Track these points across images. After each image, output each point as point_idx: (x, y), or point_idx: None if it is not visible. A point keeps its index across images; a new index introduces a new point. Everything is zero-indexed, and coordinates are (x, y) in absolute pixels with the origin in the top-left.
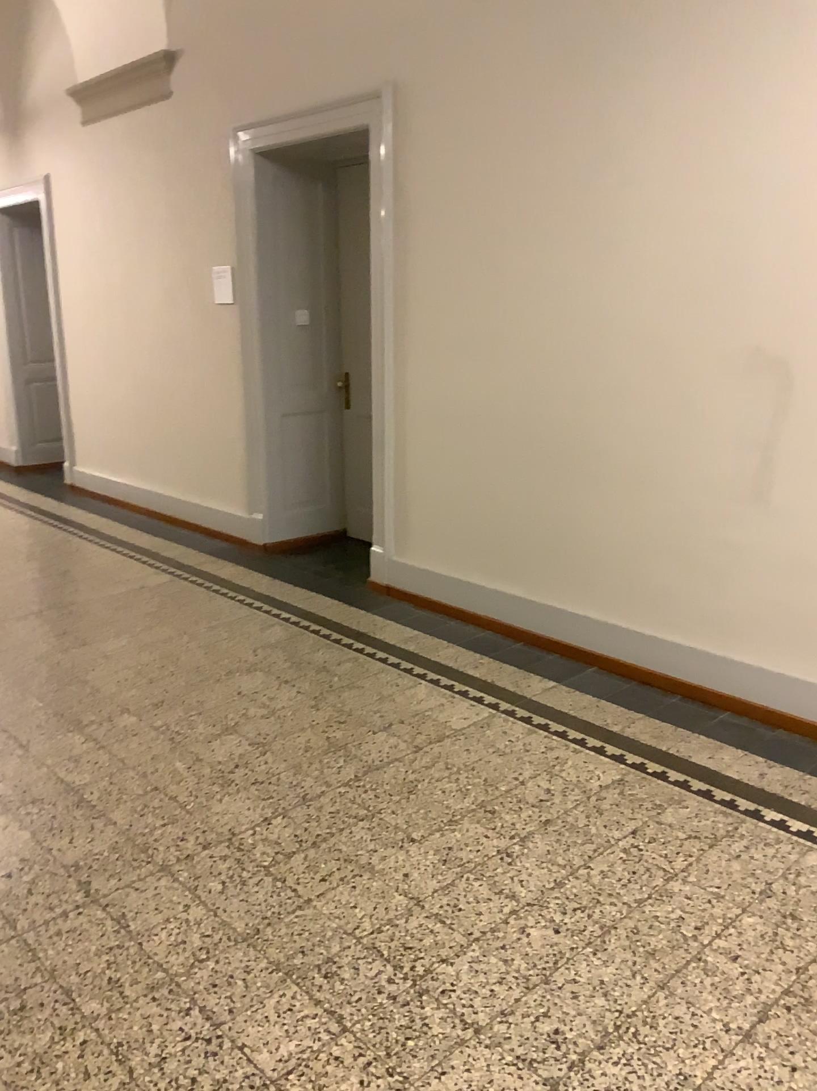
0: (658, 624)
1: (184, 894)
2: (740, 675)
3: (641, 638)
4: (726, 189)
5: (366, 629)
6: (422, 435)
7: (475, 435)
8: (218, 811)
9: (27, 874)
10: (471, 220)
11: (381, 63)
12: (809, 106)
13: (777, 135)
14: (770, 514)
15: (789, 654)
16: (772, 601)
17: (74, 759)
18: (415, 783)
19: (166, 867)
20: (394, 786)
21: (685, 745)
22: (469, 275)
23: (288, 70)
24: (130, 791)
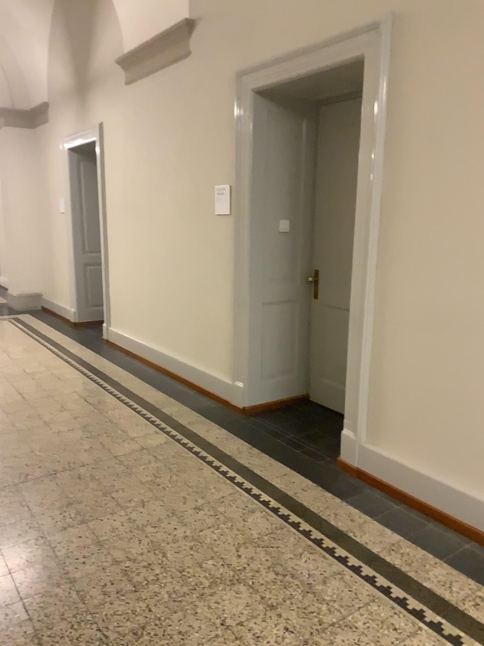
0: None
1: None
2: None
3: None
4: None
5: (343, 524)
6: (401, 337)
7: (461, 343)
8: None
9: None
10: (471, 135)
11: None
12: None
13: None
14: None
15: None
16: None
17: None
18: None
19: None
20: None
21: None
22: (464, 188)
23: (287, 19)
24: None
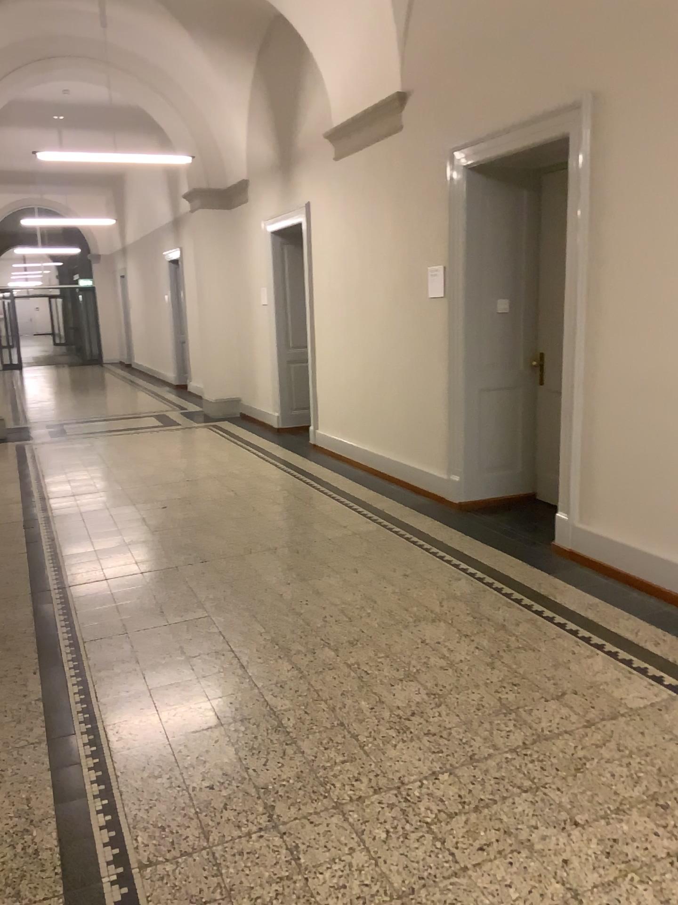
0: None
1: (352, 837)
2: None
3: None
4: None
5: (547, 591)
6: (610, 414)
7: (663, 415)
8: (392, 756)
9: (226, 789)
10: (665, 211)
11: (581, 77)
12: None
13: None
14: None
15: None
16: None
17: (279, 686)
18: (583, 759)
19: (339, 805)
20: (561, 759)
21: None
22: (661, 263)
23: (498, 95)
24: (320, 723)
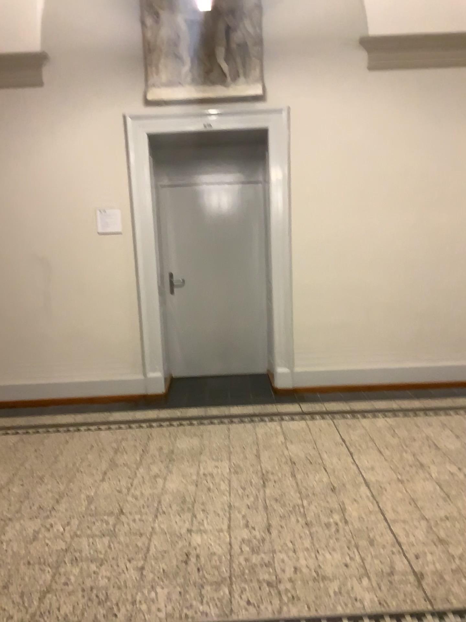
0: (13, 378)
1: None
2: (54, 388)
3: (5, 387)
4: (9, 191)
5: None
6: None
7: None
8: None
9: None
10: None
11: None
12: (38, 163)
13: (27, 172)
14: (53, 319)
15: (72, 373)
16: (61, 354)
17: None
18: None
19: None
20: None
21: (41, 419)
22: None
23: None
24: None
